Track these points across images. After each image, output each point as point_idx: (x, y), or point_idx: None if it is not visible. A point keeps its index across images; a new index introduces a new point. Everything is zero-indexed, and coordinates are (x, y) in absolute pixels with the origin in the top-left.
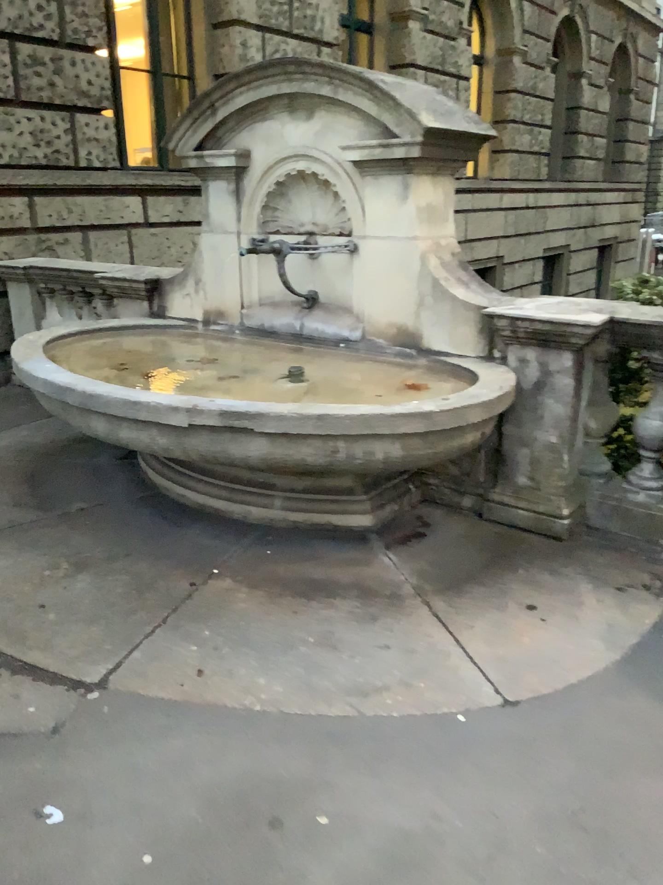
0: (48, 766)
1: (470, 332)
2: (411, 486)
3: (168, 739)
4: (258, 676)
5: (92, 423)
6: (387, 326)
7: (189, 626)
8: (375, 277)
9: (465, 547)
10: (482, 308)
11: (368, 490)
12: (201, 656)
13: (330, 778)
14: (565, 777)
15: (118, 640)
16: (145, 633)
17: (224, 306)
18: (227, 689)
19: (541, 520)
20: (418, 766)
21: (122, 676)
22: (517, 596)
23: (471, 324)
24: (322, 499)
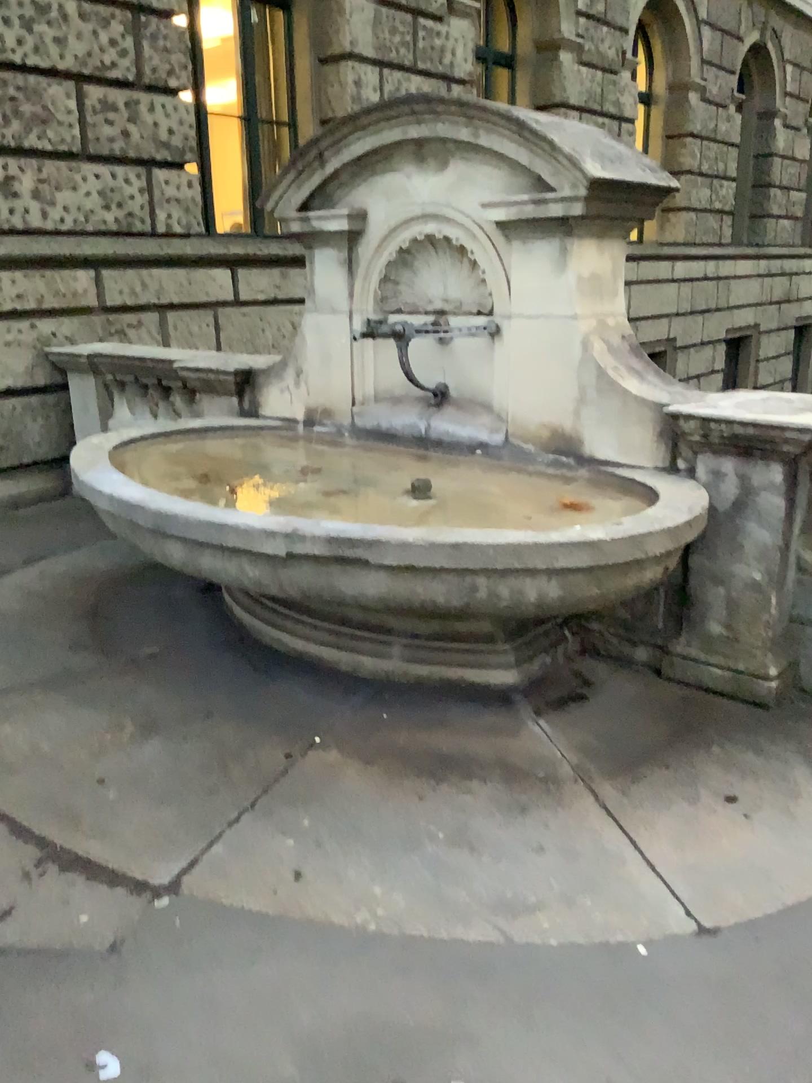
0: (105, 997)
1: (645, 437)
2: (567, 633)
3: (260, 965)
4: (374, 882)
5: (167, 549)
6: (538, 429)
7: (286, 812)
8: (523, 367)
9: (639, 714)
10: (663, 406)
11: (512, 637)
12: (301, 852)
13: (471, 1028)
14: (789, 1038)
15: (195, 828)
16: (231, 820)
17: (331, 403)
18: (335, 899)
19: (738, 680)
20: (589, 1016)
21: (201, 877)
22: (710, 782)
23: (647, 426)
24: (454, 647)
